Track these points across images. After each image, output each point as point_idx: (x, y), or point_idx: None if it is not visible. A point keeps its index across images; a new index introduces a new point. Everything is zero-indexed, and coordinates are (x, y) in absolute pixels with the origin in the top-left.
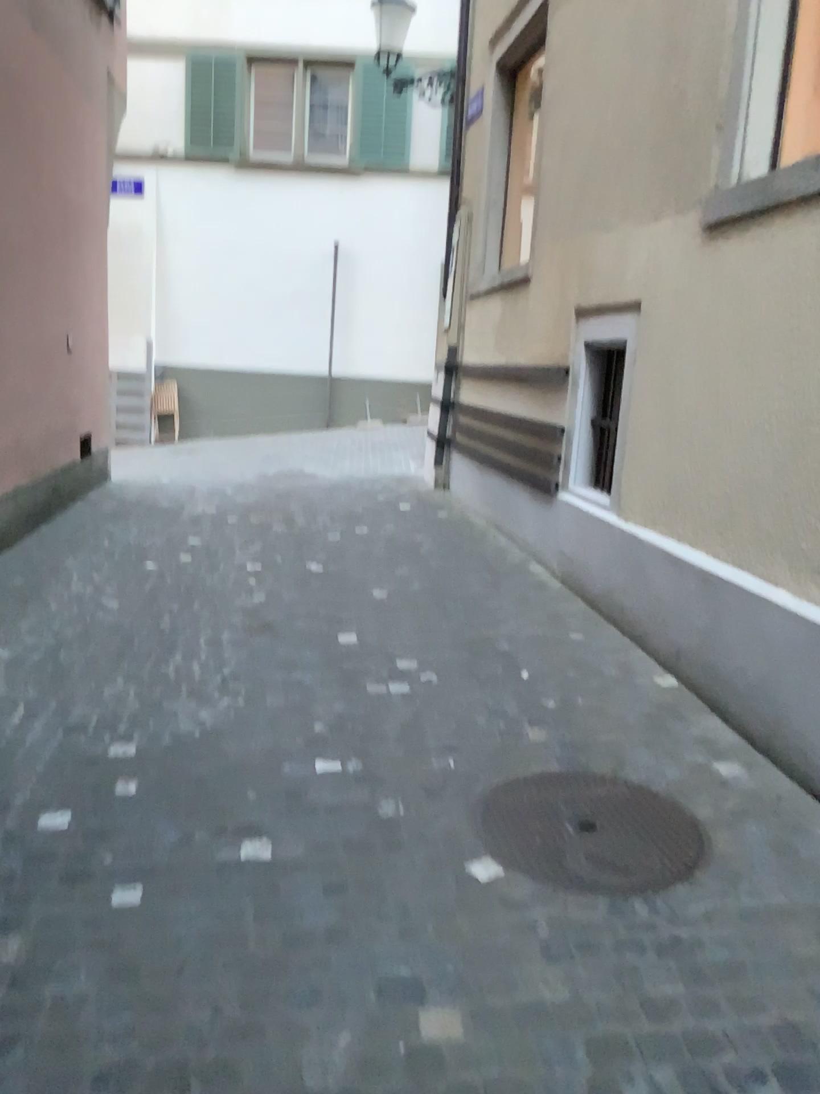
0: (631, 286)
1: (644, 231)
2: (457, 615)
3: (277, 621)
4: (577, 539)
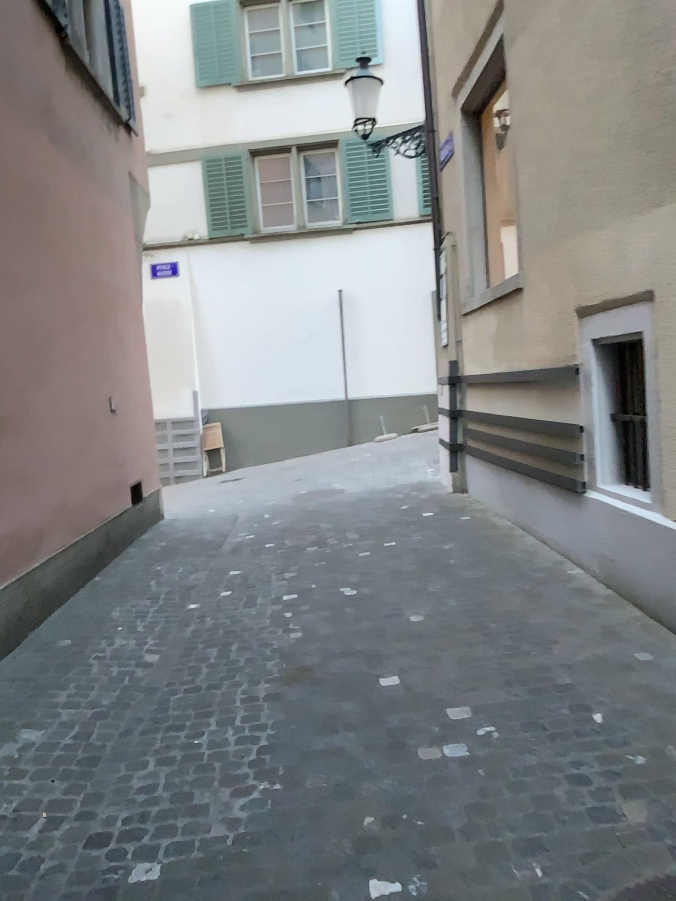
0: (639, 276)
1: (646, 218)
2: (502, 637)
3: (316, 663)
4: (615, 540)
